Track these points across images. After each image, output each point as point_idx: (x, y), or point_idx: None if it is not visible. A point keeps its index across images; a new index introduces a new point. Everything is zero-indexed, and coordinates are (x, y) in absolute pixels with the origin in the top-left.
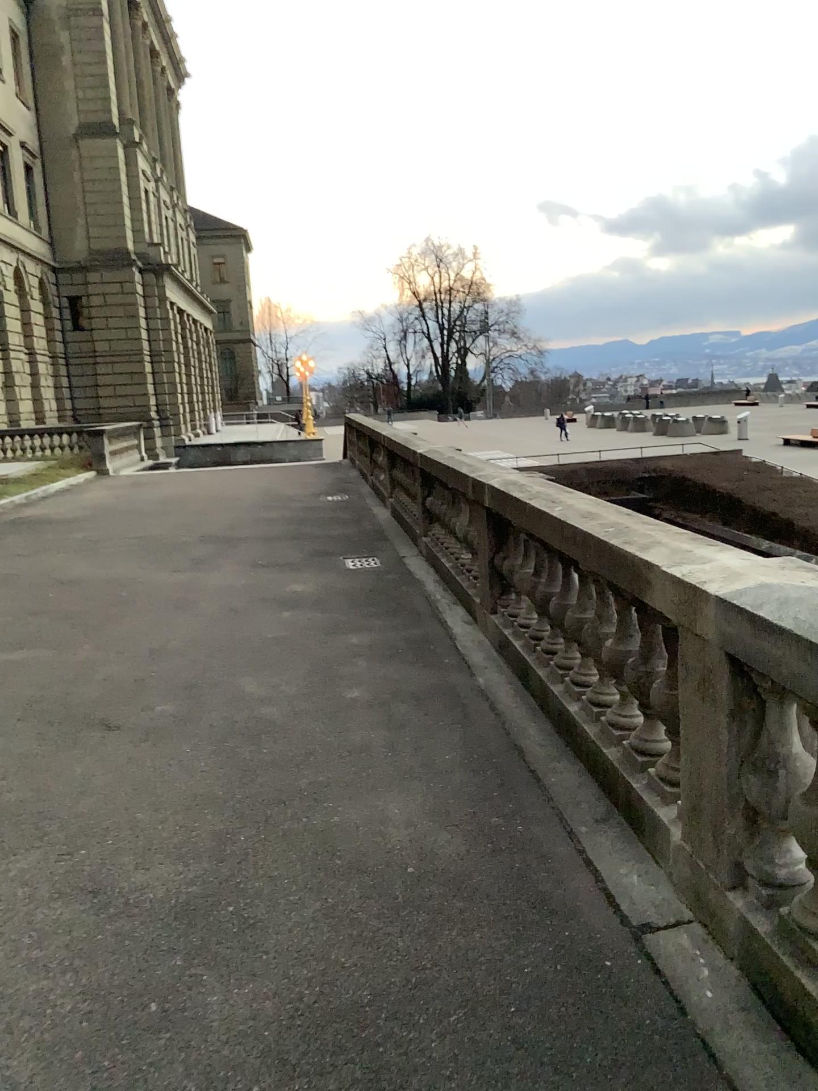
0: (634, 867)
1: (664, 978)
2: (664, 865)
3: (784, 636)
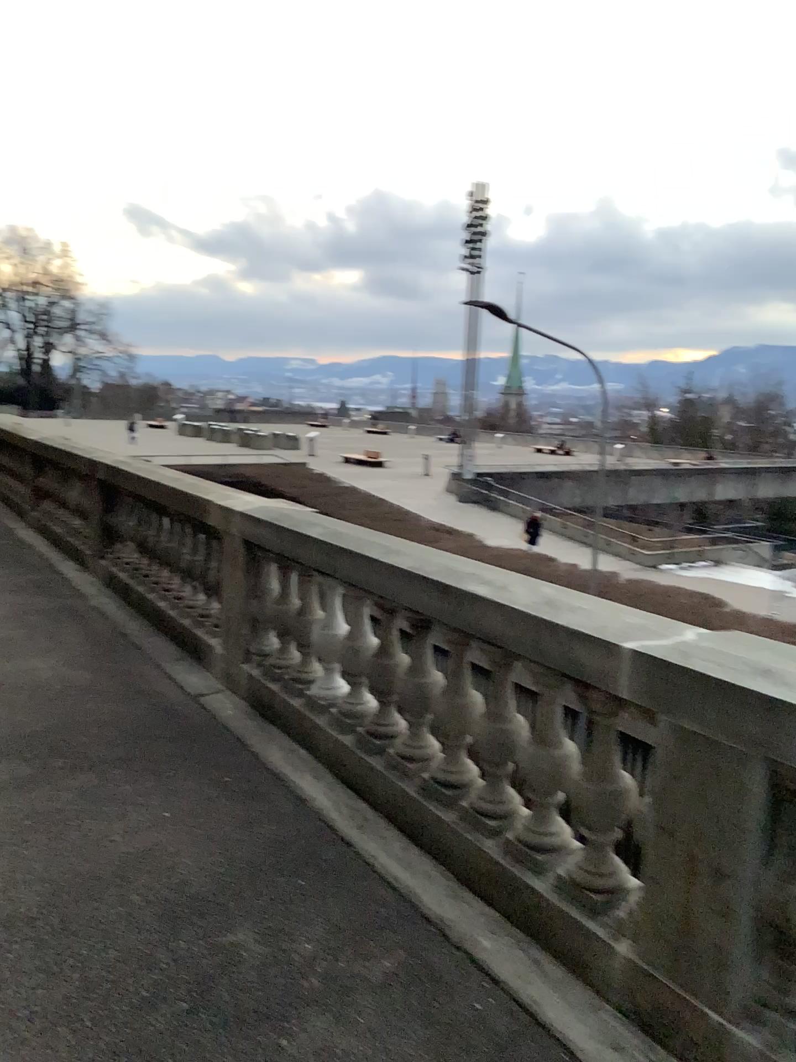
0: (195, 673)
1: (207, 707)
2: (212, 671)
3: (266, 525)
